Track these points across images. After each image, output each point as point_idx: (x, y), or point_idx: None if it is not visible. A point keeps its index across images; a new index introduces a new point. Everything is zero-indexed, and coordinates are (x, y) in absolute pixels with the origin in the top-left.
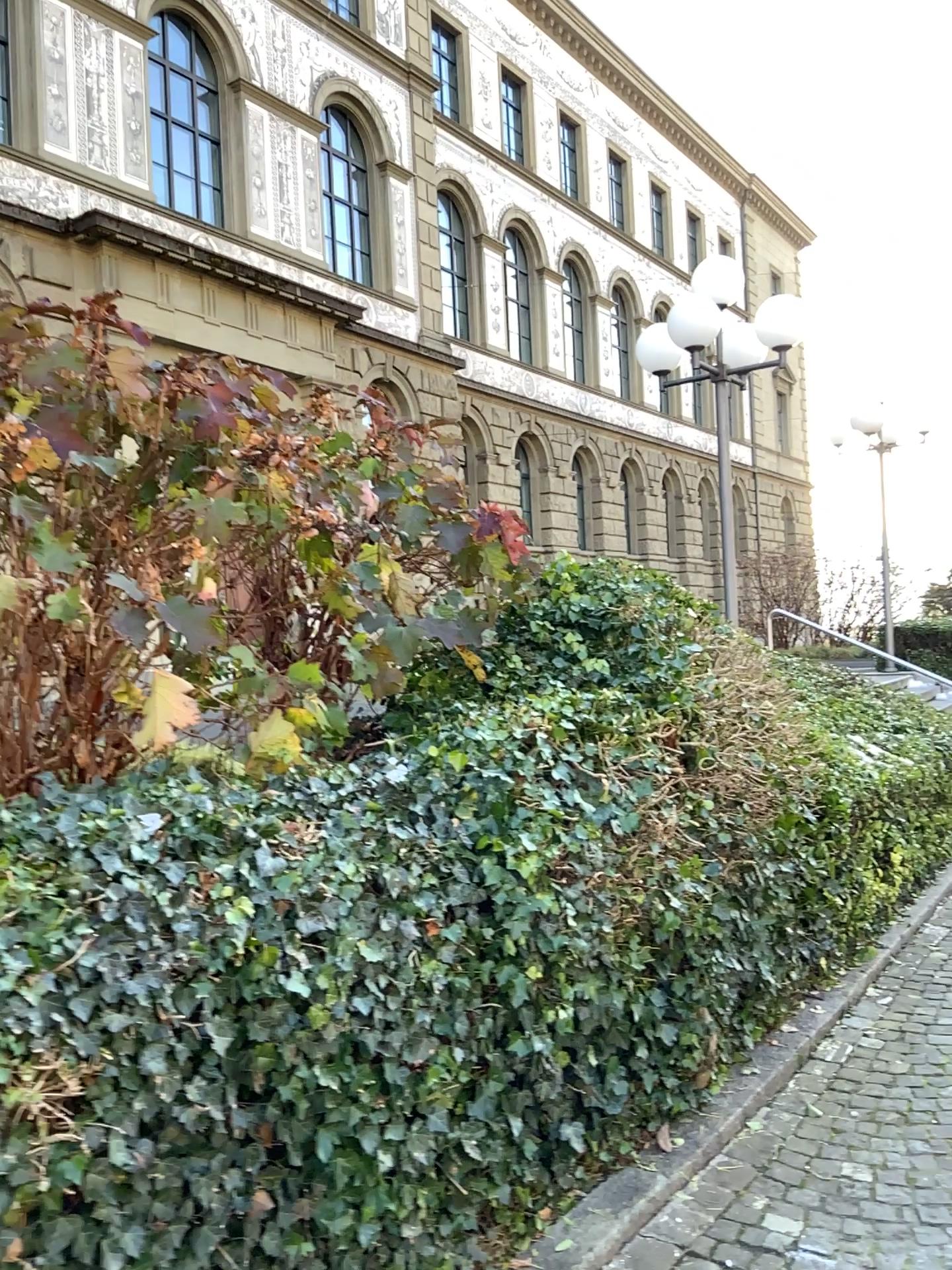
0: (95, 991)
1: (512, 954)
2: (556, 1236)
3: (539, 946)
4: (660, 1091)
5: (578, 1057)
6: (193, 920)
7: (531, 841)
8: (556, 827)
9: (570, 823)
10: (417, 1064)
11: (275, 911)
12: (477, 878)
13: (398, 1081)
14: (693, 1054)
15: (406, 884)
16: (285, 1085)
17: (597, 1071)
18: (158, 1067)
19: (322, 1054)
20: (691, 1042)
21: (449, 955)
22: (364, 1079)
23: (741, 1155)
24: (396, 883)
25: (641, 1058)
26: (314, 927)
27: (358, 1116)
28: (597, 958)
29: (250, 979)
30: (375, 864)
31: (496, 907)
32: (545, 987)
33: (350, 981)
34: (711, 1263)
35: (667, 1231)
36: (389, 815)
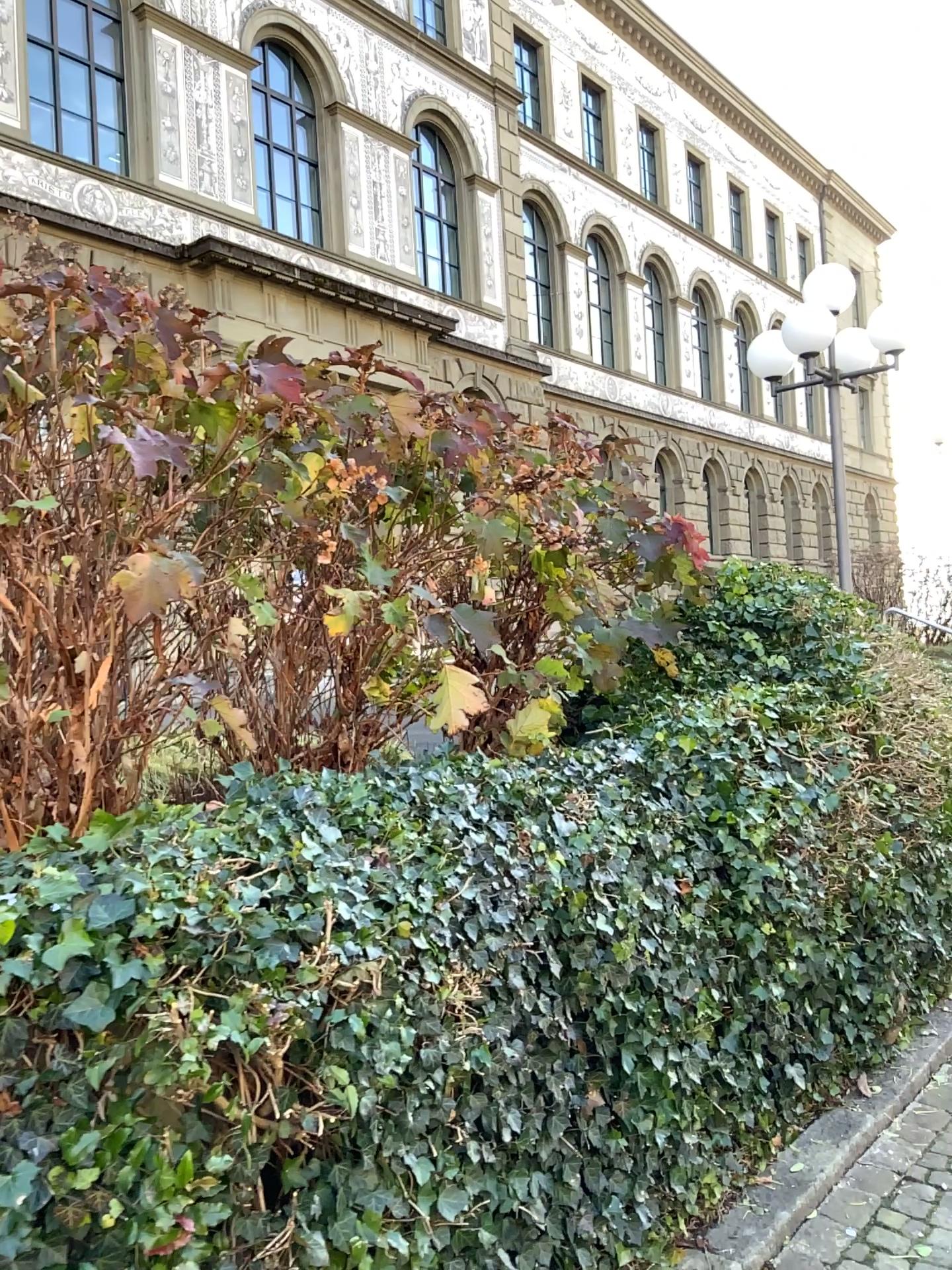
0: (475, 922)
1: (746, 913)
2: (792, 1160)
3: (768, 907)
4: (860, 1044)
5: (797, 1008)
6: (525, 871)
7: (754, 816)
8: (772, 804)
9: (782, 801)
10: (687, 1001)
11: (577, 866)
12: (714, 847)
13: (676, 1013)
14: (885, 1013)
15: (667, 848)
16: (600, 1009)
17: (811, 1022)
18: (520, 986)
19: (622, 986)
20: (883, 1002)
21: (701, 911)
22: (652, 1009)
23: (937, 1102)
24: (660, 847)
25: (845, 1012)
26: (606, 881)
27: (650, 1040)
28: (811, 920)
29: (566, 922)
30: (643, 831)
31: (732, 871)
32: (771, 944)
33: (637, 927)
34: (931, 1186)
35: (886, 1160)
36: (640, 791)
